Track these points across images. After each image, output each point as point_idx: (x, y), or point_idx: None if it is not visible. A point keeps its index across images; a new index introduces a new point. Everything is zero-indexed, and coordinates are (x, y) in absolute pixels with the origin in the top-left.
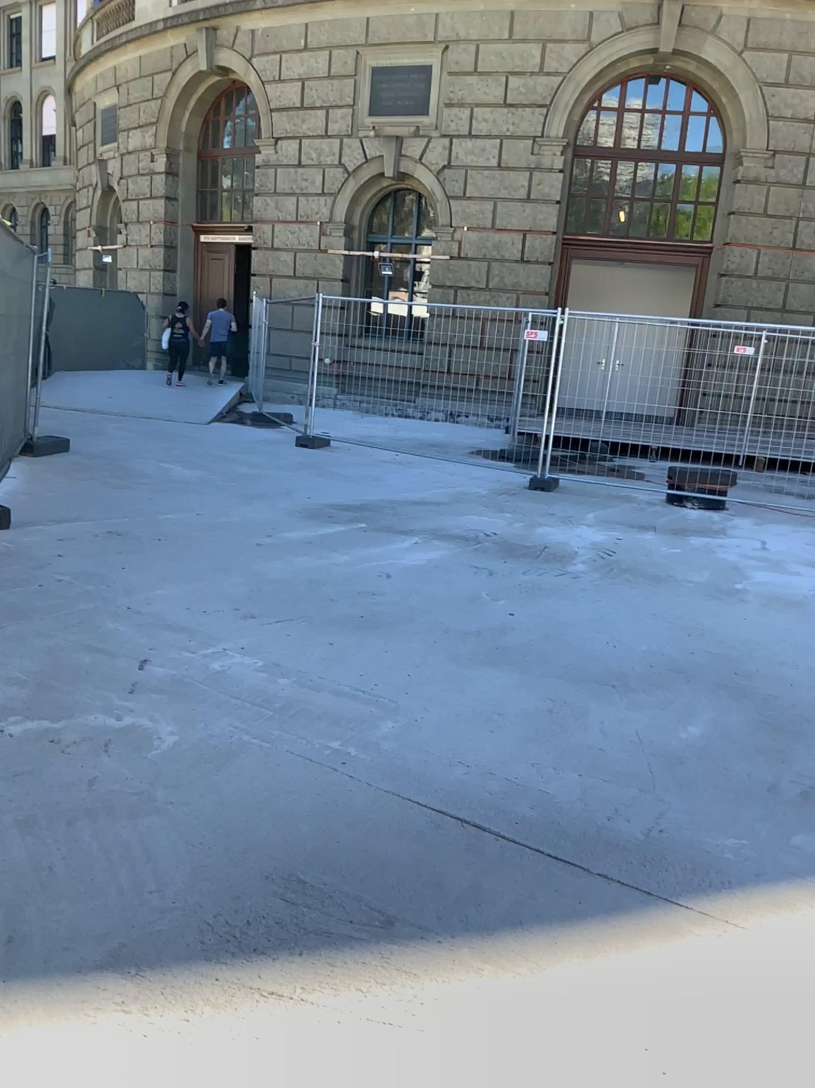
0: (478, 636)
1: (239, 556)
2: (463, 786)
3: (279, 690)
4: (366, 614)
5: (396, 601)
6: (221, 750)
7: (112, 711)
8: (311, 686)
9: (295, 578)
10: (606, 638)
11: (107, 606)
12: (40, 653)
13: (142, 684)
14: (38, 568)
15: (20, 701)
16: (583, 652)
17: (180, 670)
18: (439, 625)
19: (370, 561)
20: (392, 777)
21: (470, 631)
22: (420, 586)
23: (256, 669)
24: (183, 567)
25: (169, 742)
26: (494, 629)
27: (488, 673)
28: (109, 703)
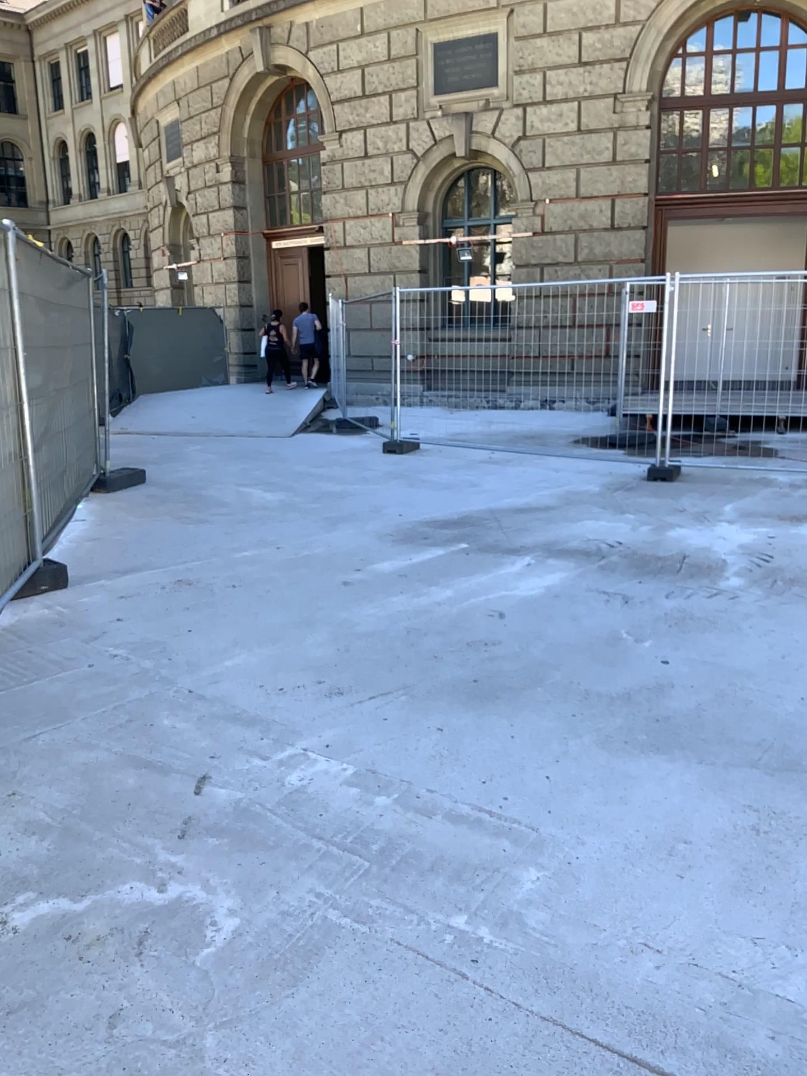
0: (631, 702)
1: (323, 605)
2: (665, 1003)
3: (378, 820)
4: (483, 678)
5: (518, 654)
6: (299, 949)
7: (152, 878)
8: (420, 808)
9: (391, 630)
10: (800, 692)
11: (164, 692)
12: (73, 776)
13: (197, 824)
14: (88, 642)
15: (33, 868)
16: (775, 718)
17: (248, 792)
18: (578, 689)
19: (478, 597)
20: (554, 990)
21: (619, 695)
22: (544, 628)
23: (346, 783)
24: (258, 625)
25: (225, 935)
26: (650, 689)
27: (656, 765)
28: (150, 862)
